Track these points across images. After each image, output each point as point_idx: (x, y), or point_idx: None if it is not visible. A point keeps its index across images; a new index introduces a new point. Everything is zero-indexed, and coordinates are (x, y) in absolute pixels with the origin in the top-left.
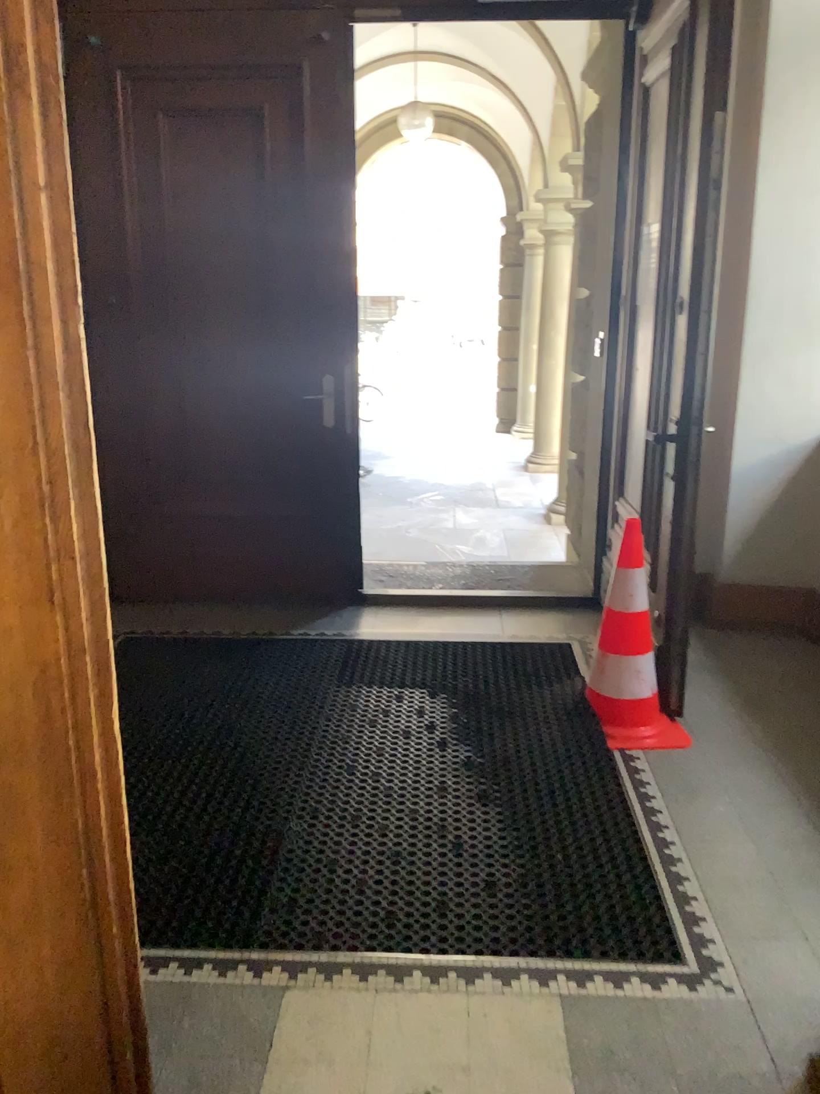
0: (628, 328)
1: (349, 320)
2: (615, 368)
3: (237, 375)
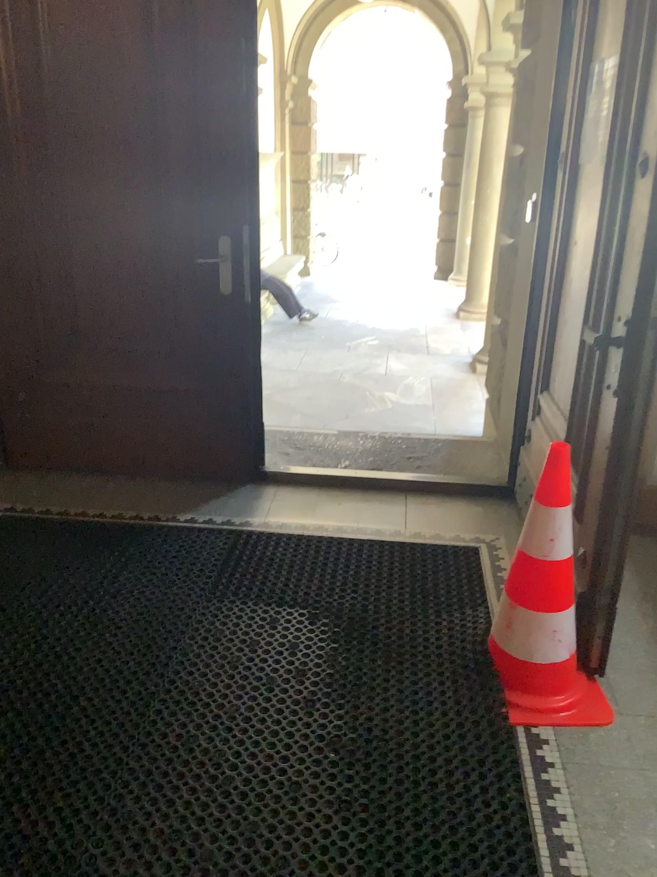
0: (569, 198)
1: (246, 179)
2: (549, 245)
3: (124, 240)
